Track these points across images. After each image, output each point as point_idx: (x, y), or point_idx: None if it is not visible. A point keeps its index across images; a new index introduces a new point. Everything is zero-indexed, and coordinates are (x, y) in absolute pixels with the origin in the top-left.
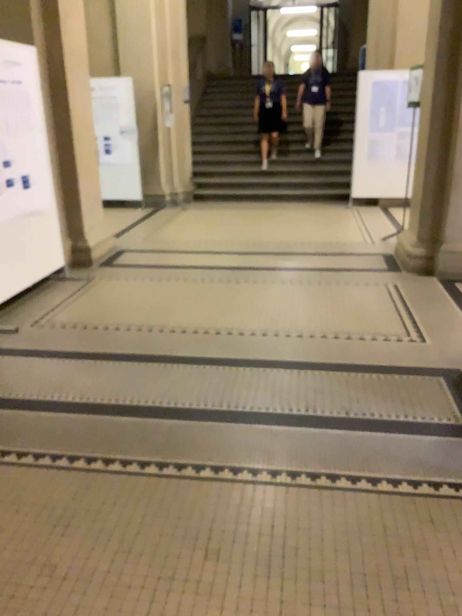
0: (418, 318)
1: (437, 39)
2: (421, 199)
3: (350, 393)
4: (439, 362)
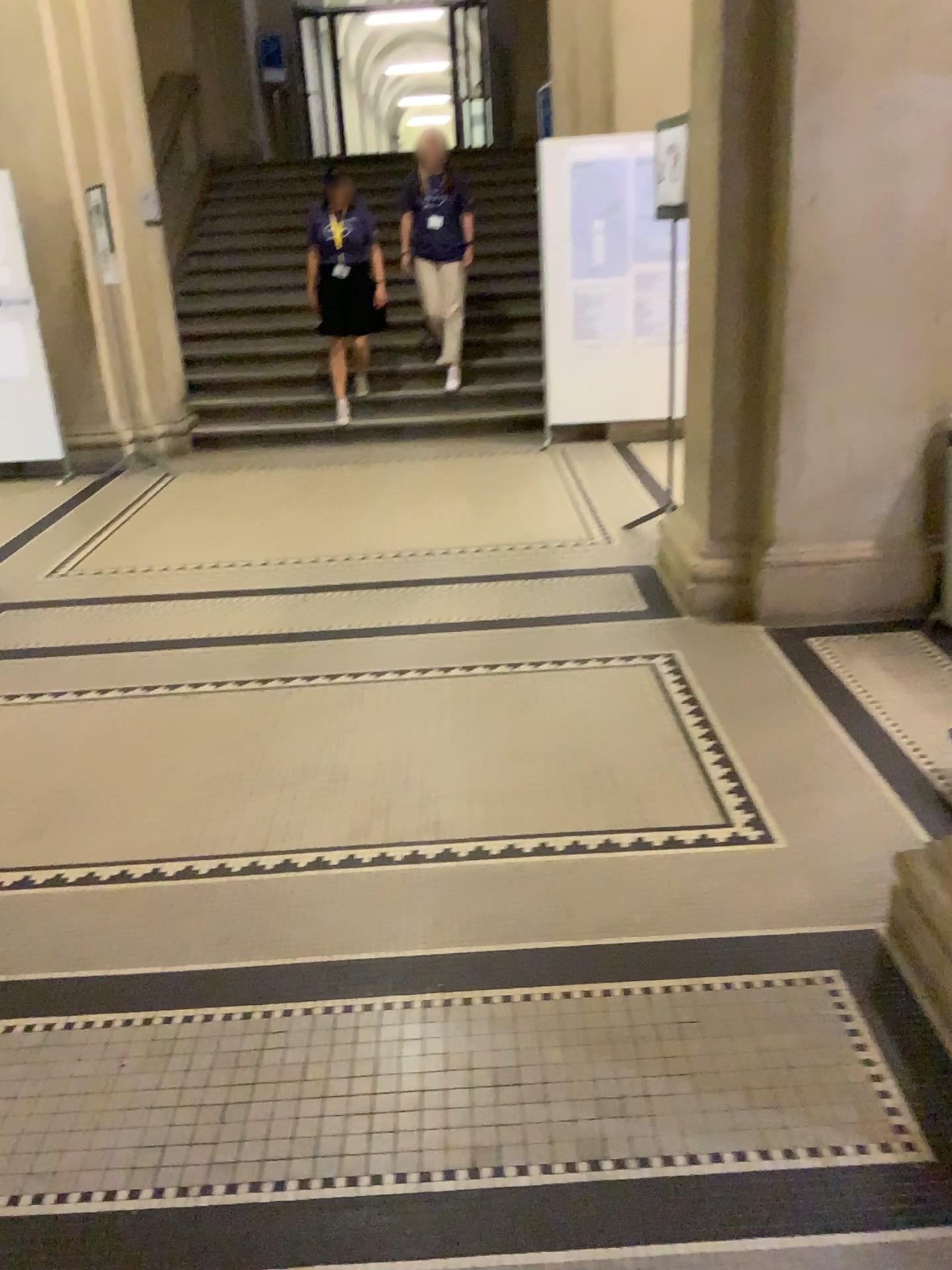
0: (742, 760)
1: (719, 50)
2: (714, 441)
3: (593, 1072)
4: (819, 911)
